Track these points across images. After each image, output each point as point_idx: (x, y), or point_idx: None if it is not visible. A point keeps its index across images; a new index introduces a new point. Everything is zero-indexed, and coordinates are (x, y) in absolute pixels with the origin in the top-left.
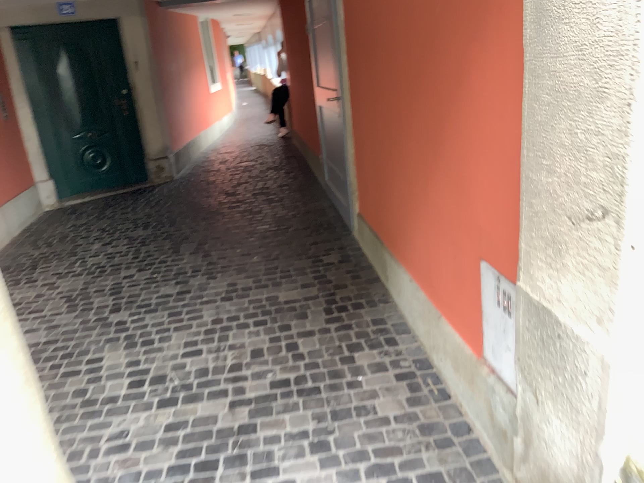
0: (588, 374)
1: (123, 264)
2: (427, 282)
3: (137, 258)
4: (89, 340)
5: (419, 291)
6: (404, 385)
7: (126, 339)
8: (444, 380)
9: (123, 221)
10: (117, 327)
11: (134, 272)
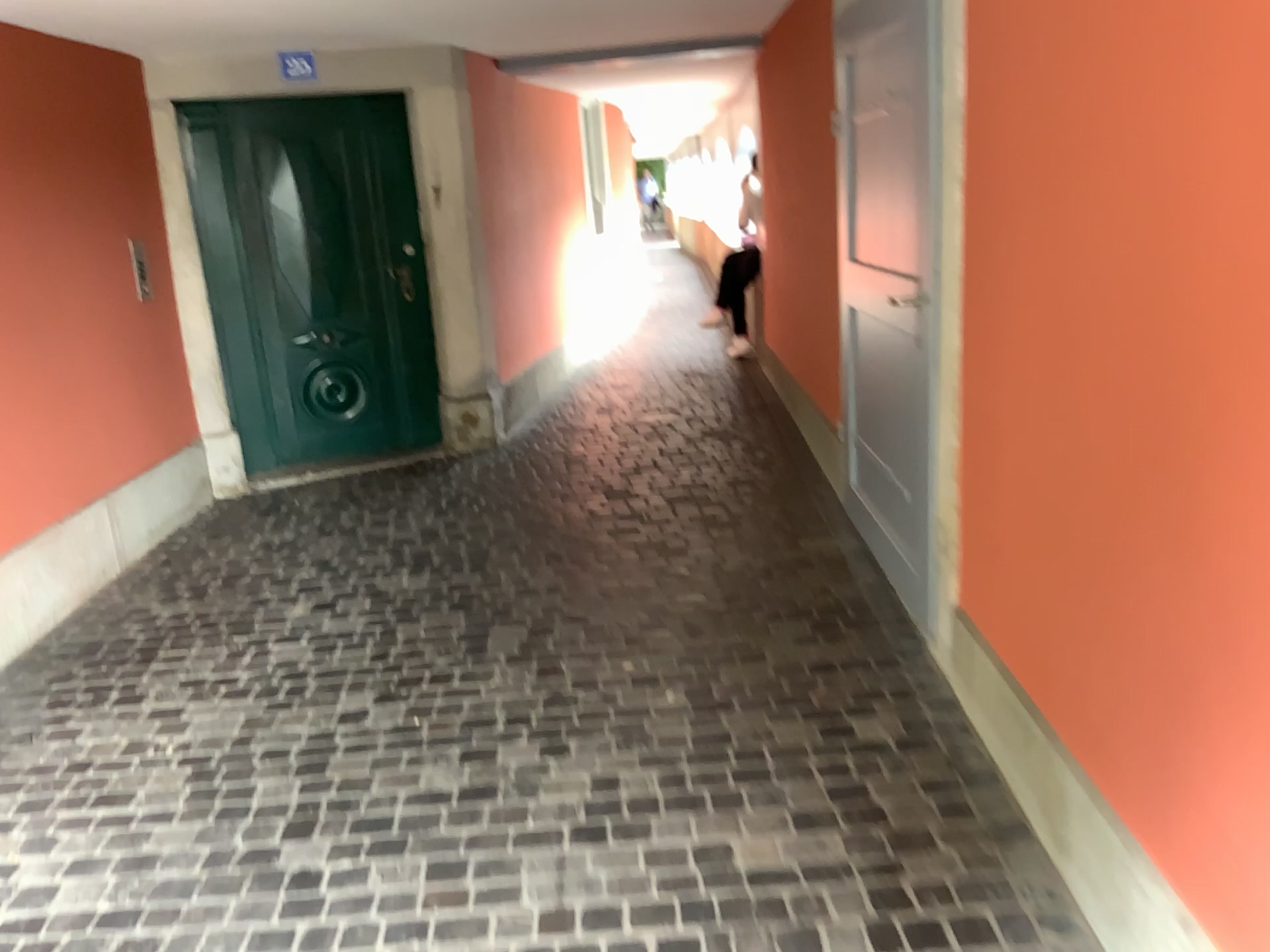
0: None
1: (347, 677)
2: None
3: (383, 660)
4: (211, 935)
5: None
6: None
7: (305, 946)
8: None
9: (369, 548)
10: (292, 898)
11: (368, 704)
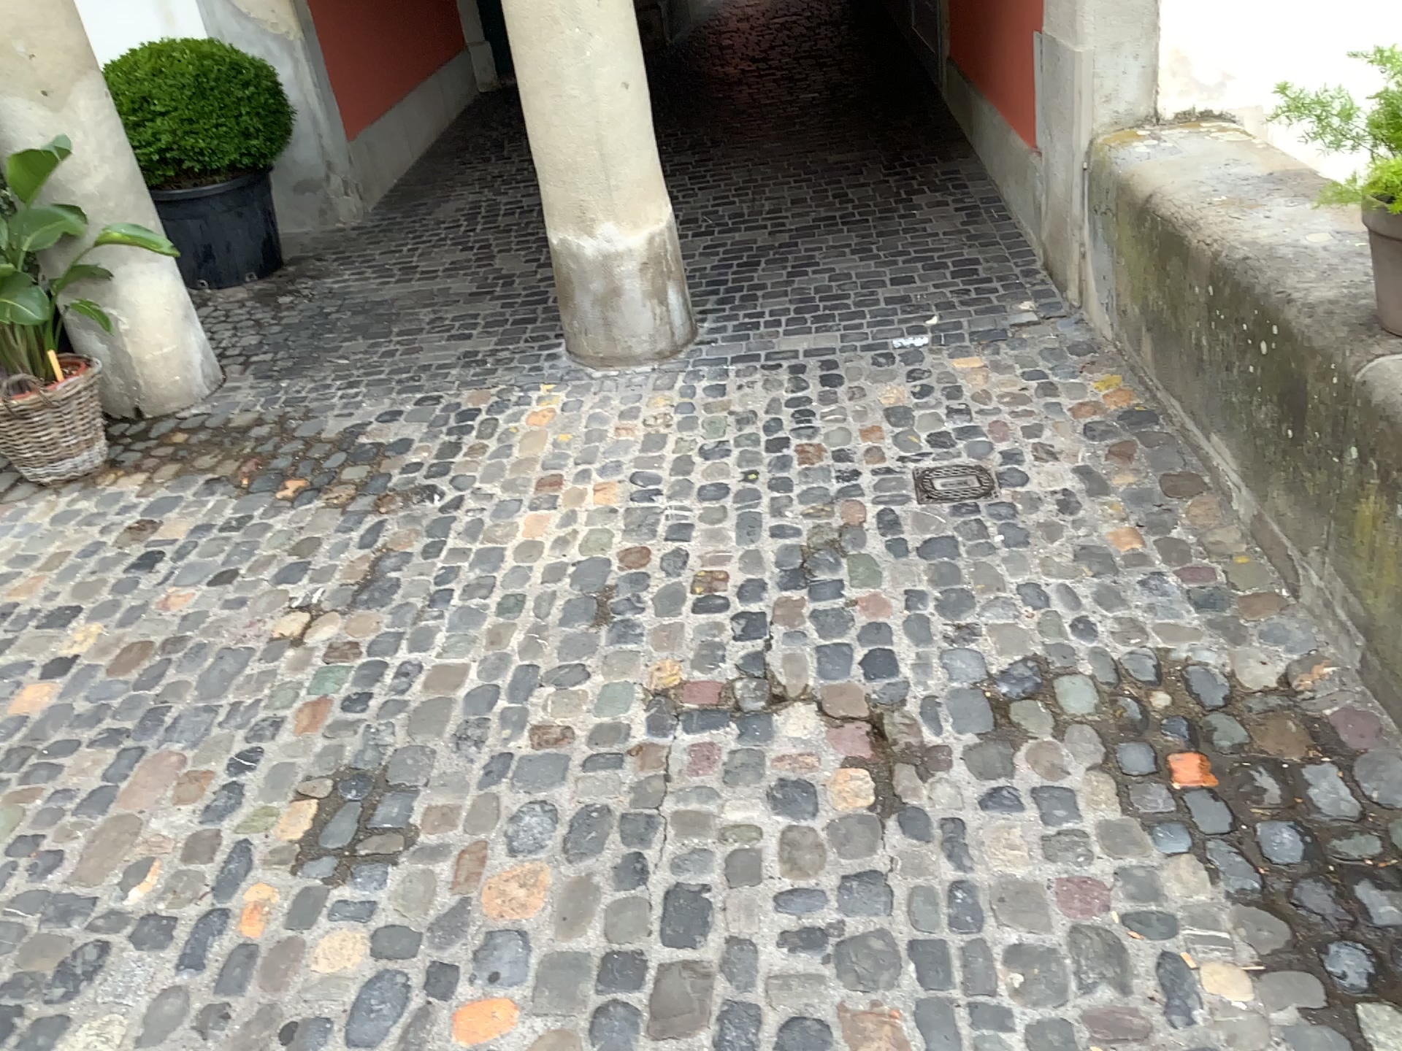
0: (1063, 70)
1: None
2: (1000, 91)
3: None
4: None
5: (993, 110)
6: (964, 210)
7: None
8: (1008, 201)
9: None
10: None
11: None
